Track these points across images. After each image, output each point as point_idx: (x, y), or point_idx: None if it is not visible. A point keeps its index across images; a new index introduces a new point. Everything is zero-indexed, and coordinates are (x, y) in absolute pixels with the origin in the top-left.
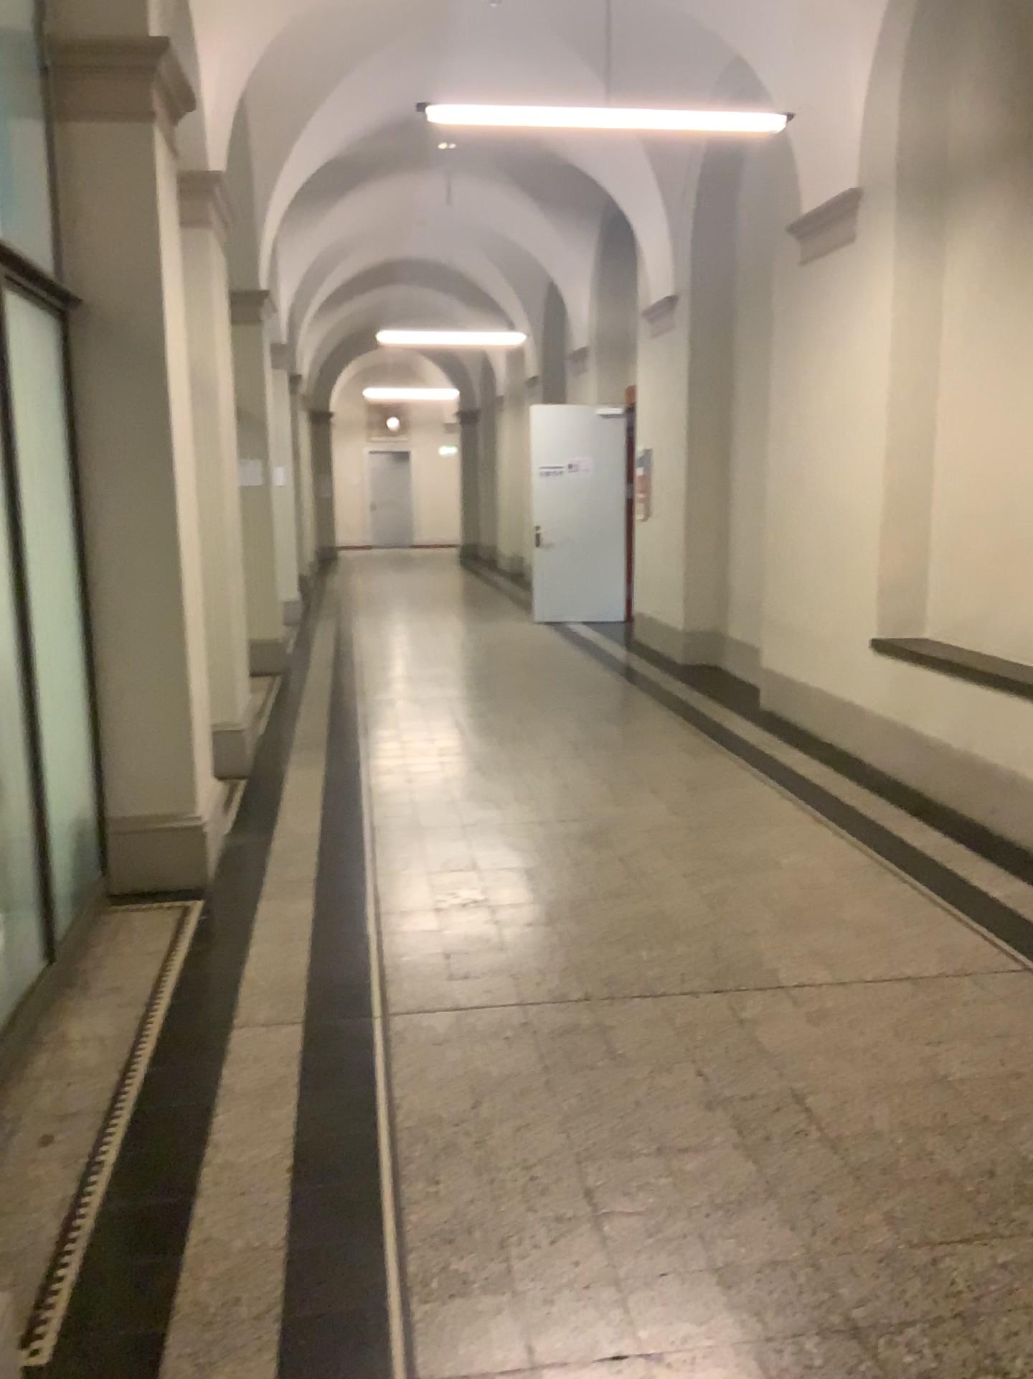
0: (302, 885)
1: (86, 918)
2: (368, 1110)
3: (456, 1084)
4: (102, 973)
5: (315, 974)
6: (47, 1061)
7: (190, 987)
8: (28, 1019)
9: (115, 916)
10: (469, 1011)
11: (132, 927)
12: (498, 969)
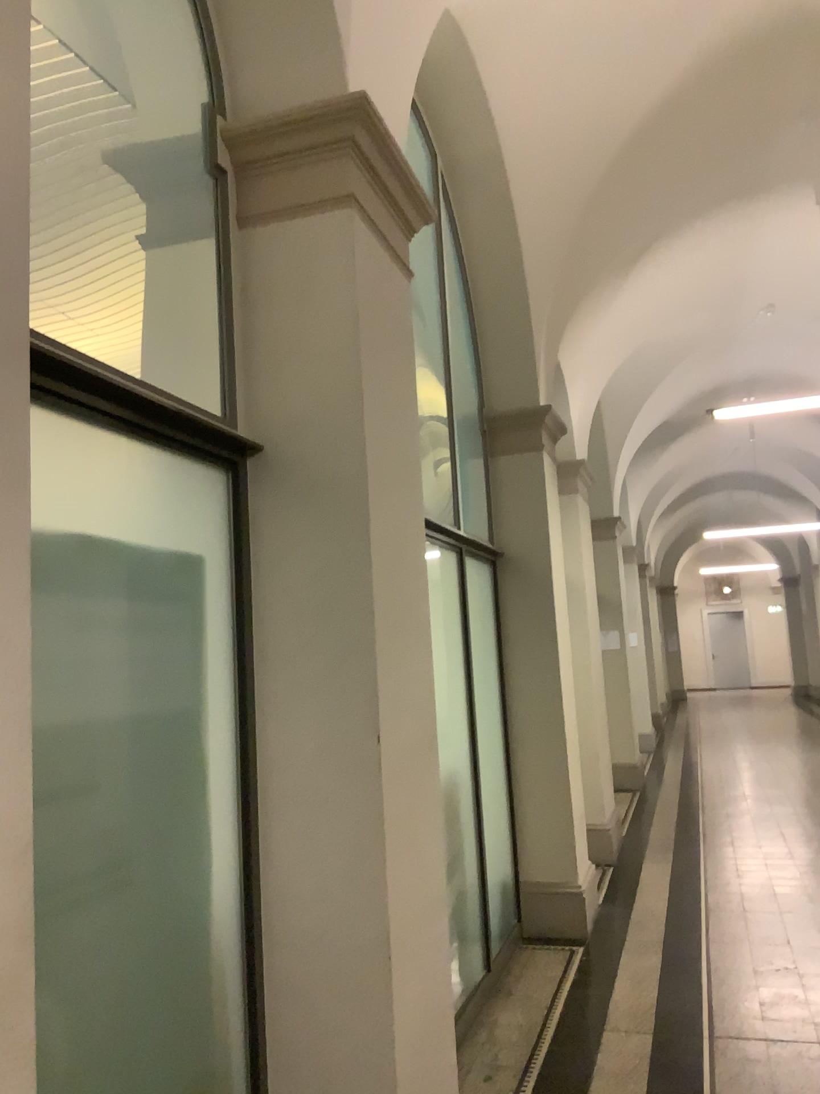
0: (653, 943)
1: (507, 949)
2: (696, 1093)
3: (762, 1087)
4: (519, 985)
5: (661, 1003)
6: (487, 1033)
7: (576, 1001)
8: (476, 1006)
9: (526, 950)
10: (776, 1041)
11: (537, 959)
12: (801, 1016)
